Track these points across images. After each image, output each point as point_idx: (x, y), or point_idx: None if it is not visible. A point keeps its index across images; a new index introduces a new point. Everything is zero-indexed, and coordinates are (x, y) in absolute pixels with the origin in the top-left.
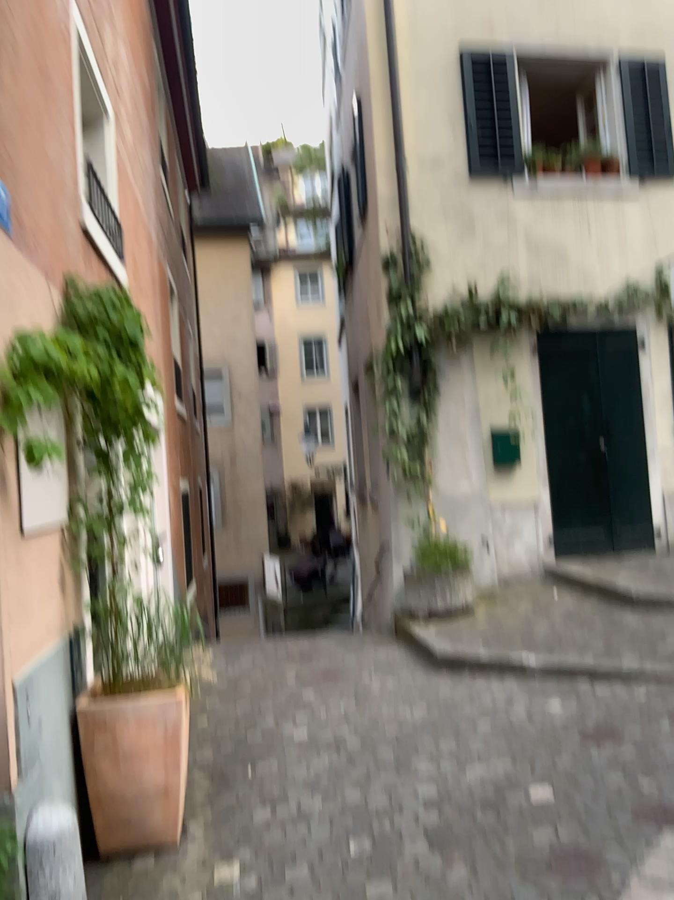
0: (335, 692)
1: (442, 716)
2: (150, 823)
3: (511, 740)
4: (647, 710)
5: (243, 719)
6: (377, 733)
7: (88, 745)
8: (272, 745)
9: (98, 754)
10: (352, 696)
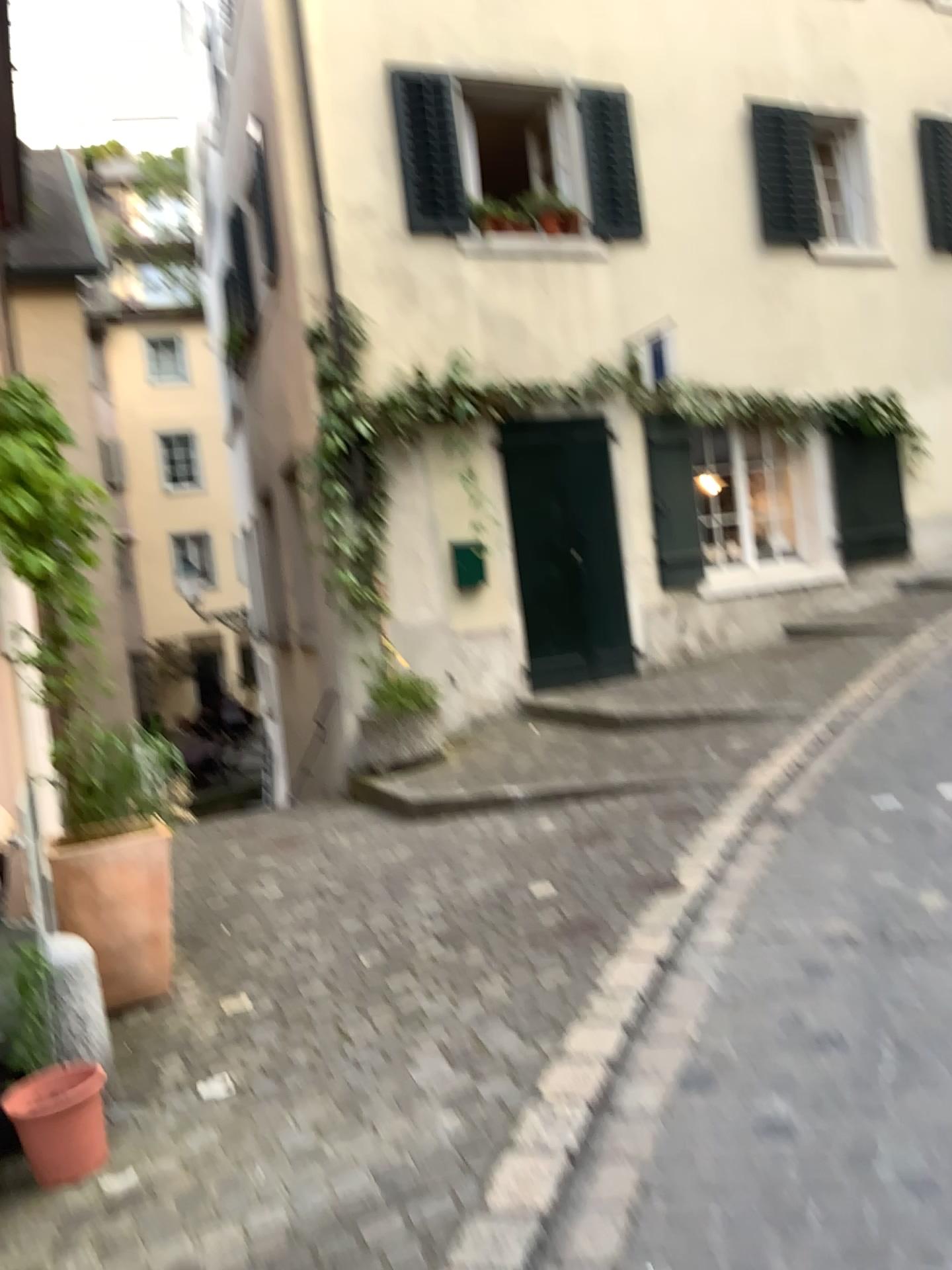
0: (301, 851)
1: (432, 850)
2: (143, 972)
3: (509, 856)
4: (639, 813)
5: (199, 888)
6: (364, 874)
7: (65, 897)
8: (245, 903)
9: (78, 905)
10: (324, 850)
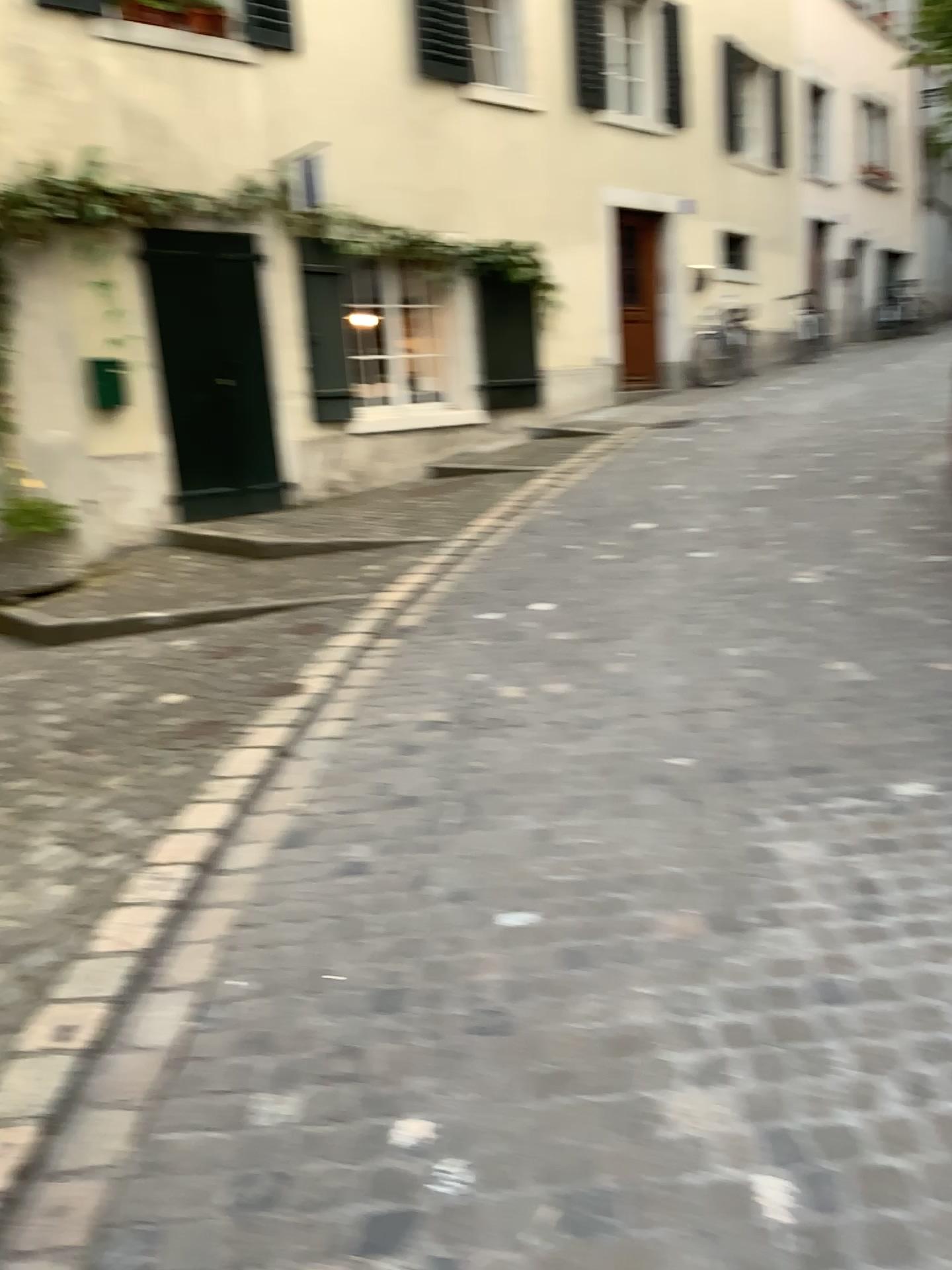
0: None
1: (59, 669)
2: None
3: (137, 671)
4: (268, 629)
5: None
6: None
7: None
8: None
9: None
10: None
